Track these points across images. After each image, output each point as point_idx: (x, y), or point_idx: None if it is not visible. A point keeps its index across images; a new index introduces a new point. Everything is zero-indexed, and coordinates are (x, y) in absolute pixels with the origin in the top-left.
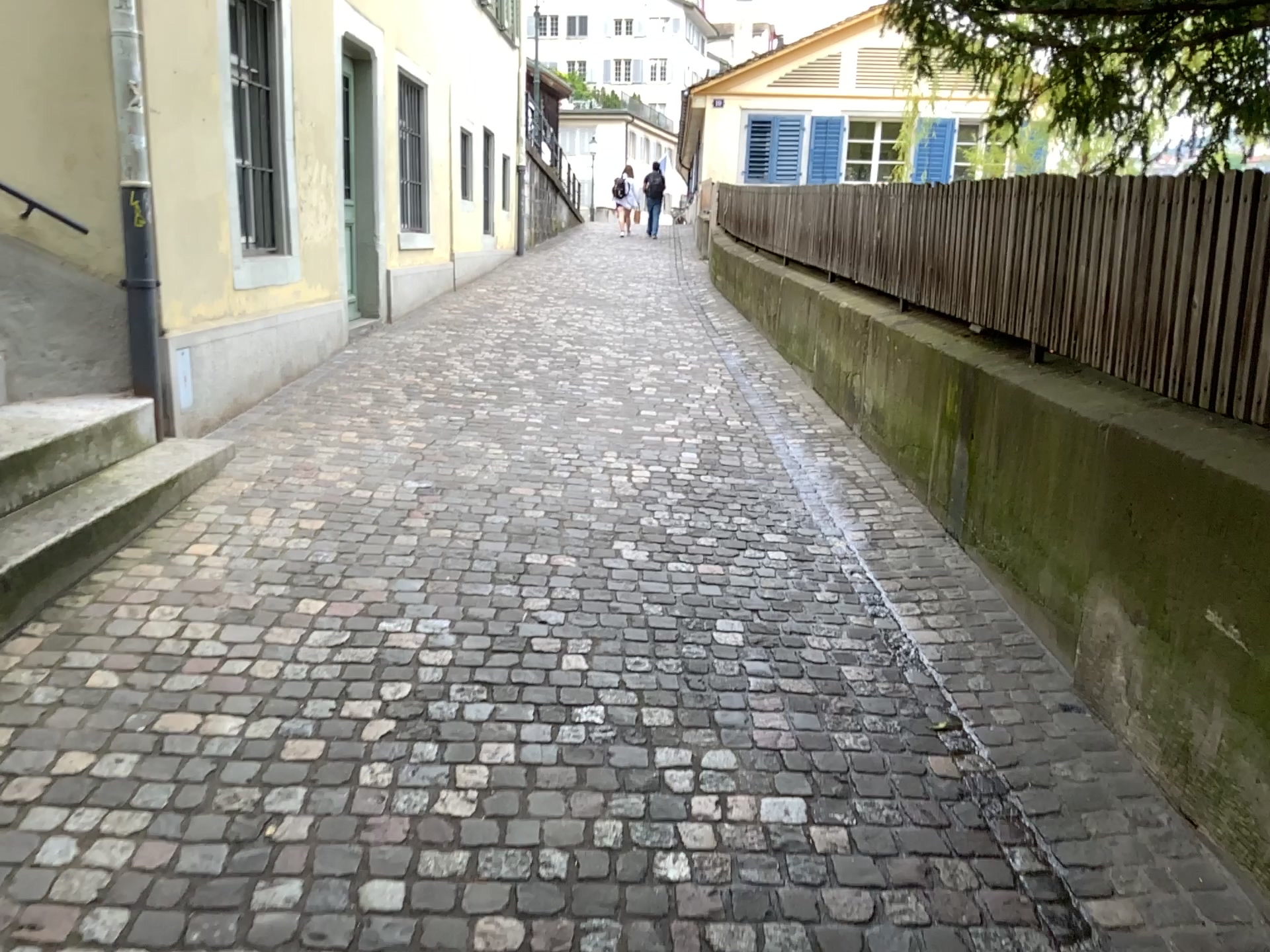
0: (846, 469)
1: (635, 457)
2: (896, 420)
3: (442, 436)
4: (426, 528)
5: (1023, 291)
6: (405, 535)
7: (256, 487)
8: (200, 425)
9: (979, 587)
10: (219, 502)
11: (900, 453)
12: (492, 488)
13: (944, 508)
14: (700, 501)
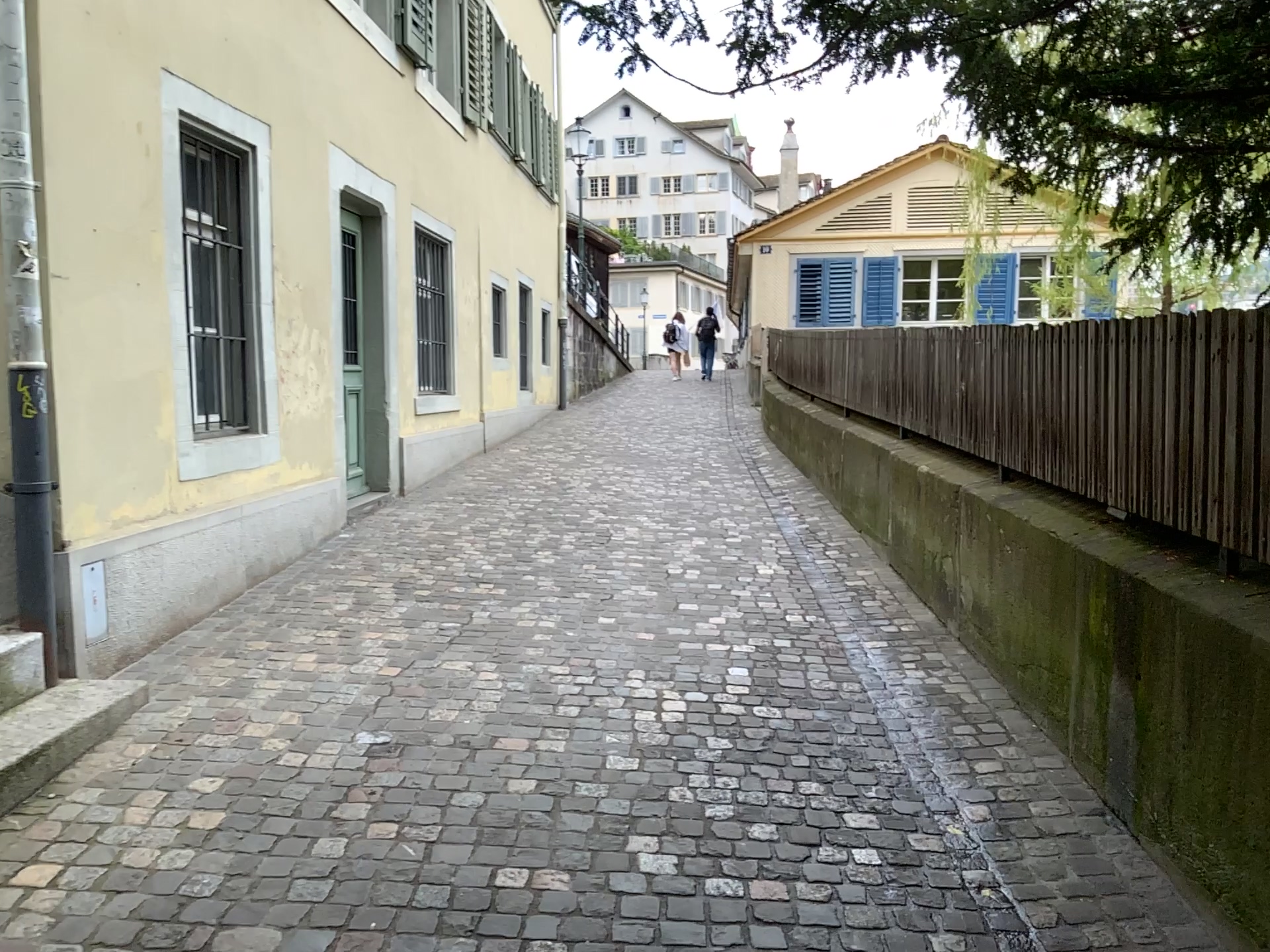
0: (946, 692)
1: (668, 683)
2: (1009, 628)
3: (424, 657)
4: (365, 823)
5: (1201, 472)
6: (332, 836)
7: (152, 756)
8: (116, 656)
9: (1179, 922)
10: (91, 786)
11: (1018, 673)
12: (471, 744)
13: (1095, 766)
14: (751, 757)
